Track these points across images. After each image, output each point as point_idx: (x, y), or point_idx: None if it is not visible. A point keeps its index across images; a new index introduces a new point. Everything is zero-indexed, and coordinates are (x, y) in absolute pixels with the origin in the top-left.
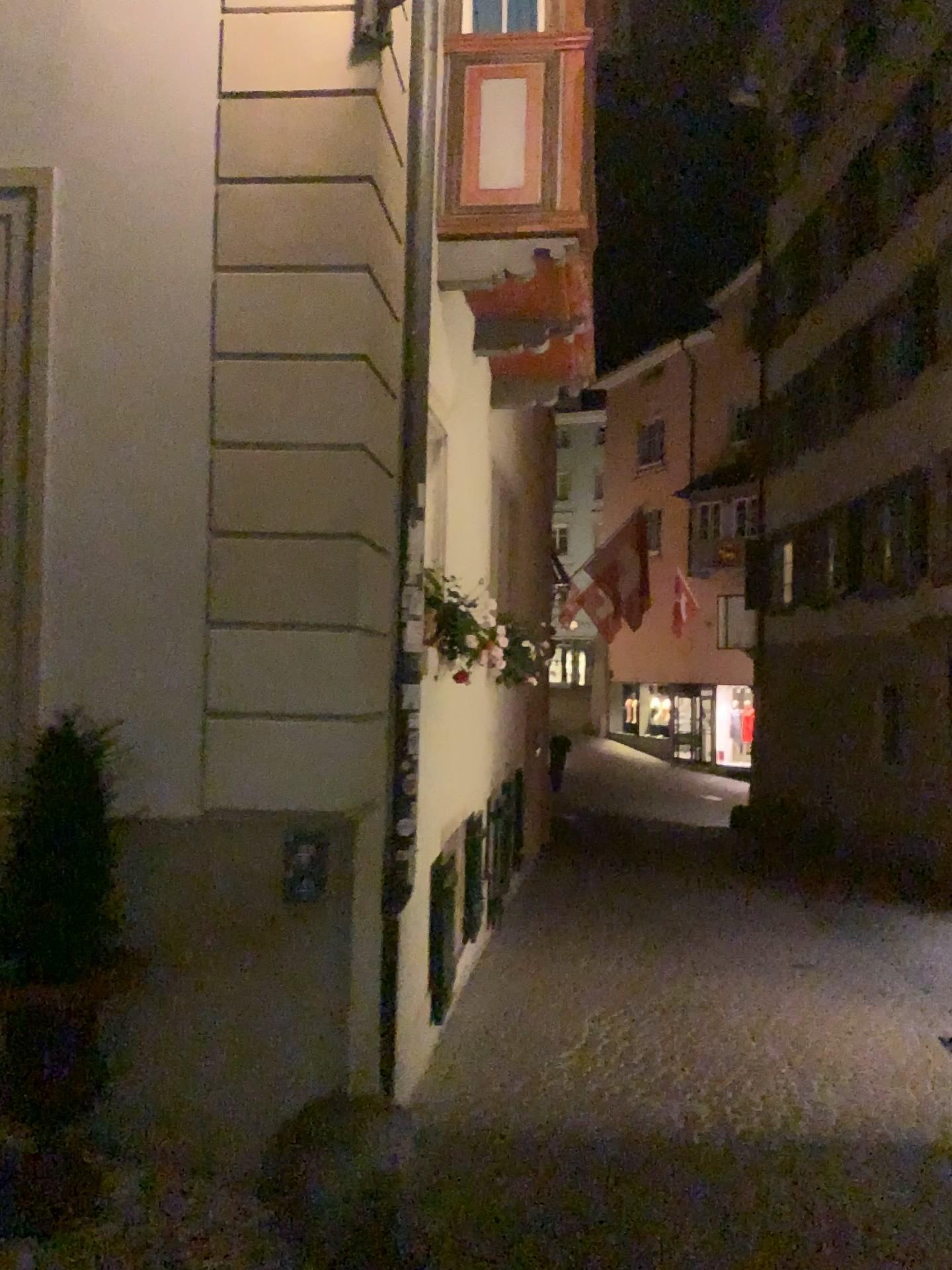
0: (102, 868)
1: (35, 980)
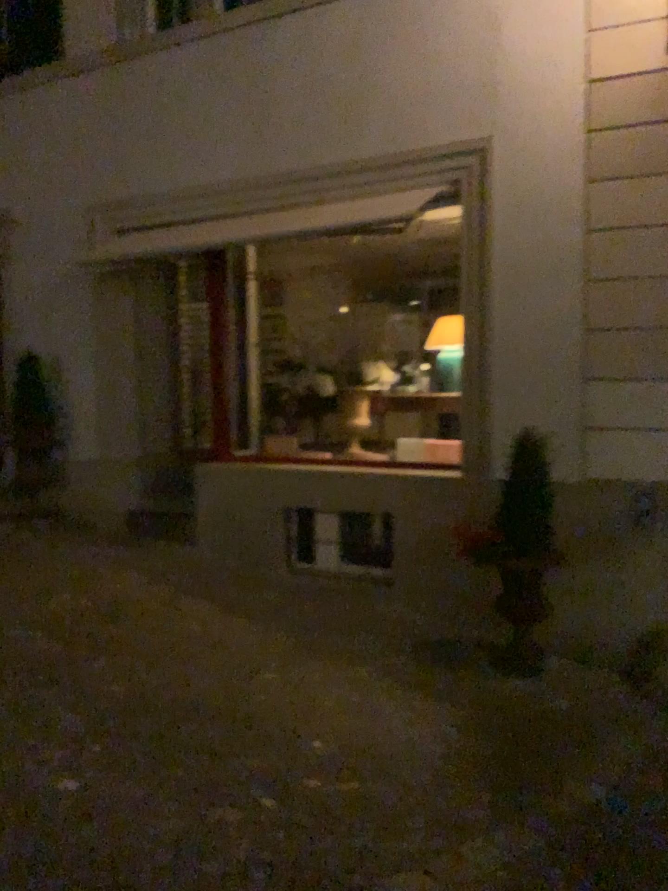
0: (550, 505)
1: (522, 556)
